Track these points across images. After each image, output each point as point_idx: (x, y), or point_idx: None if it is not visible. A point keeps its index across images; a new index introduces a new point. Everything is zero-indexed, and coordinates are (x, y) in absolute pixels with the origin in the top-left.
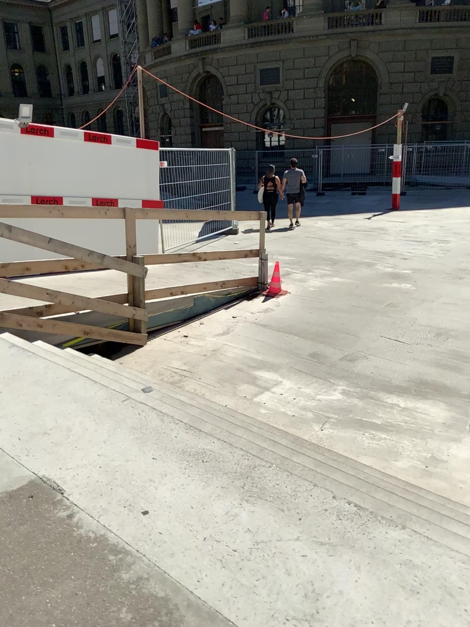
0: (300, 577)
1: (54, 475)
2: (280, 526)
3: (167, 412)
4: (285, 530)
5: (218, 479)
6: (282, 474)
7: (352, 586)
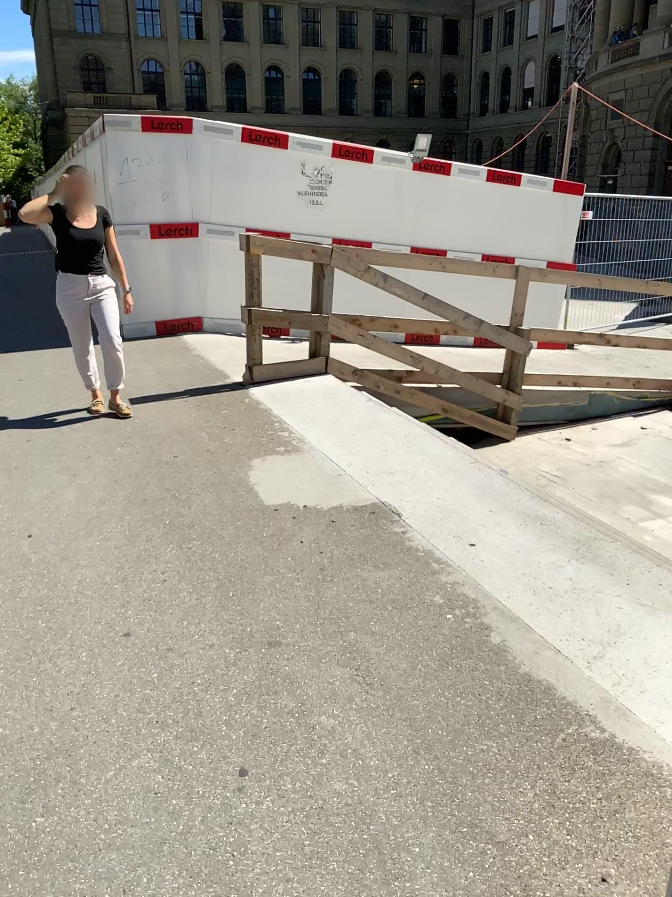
0: (614, 617)
1: (398, 501)
2: (608, 581)
3: (519, 478)
4: (612, 586)
5: (557, 536)
6: (627, 547)
7: (663, 635)
